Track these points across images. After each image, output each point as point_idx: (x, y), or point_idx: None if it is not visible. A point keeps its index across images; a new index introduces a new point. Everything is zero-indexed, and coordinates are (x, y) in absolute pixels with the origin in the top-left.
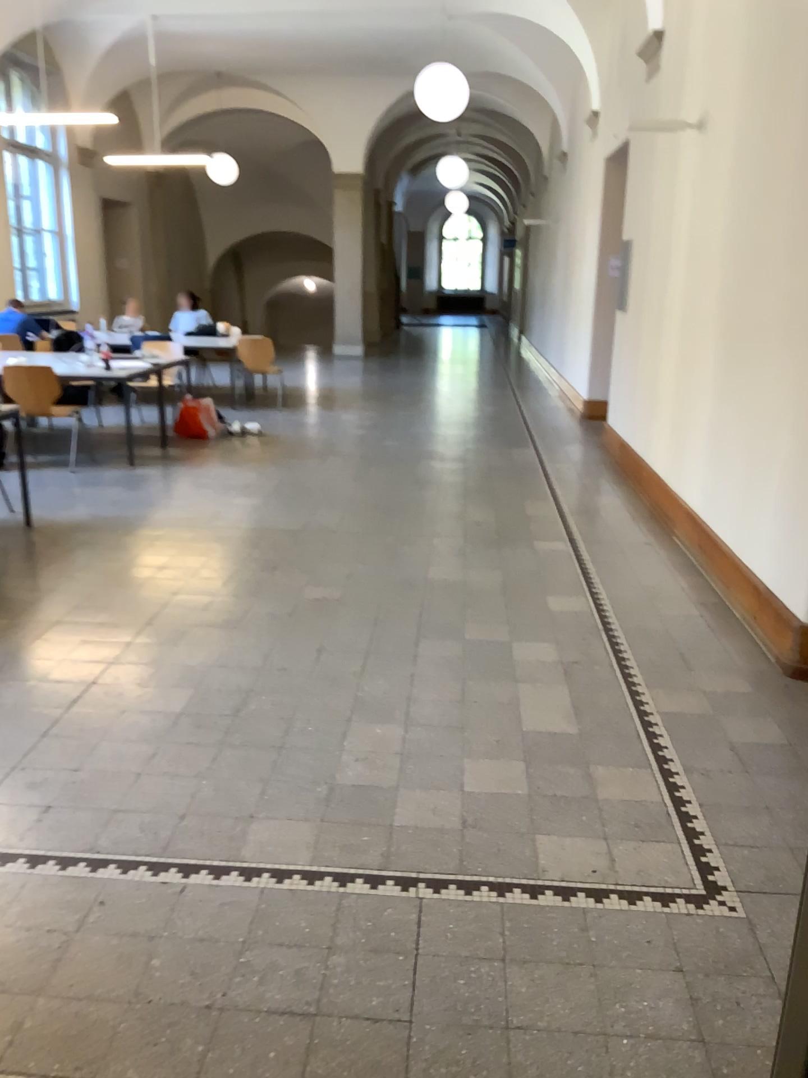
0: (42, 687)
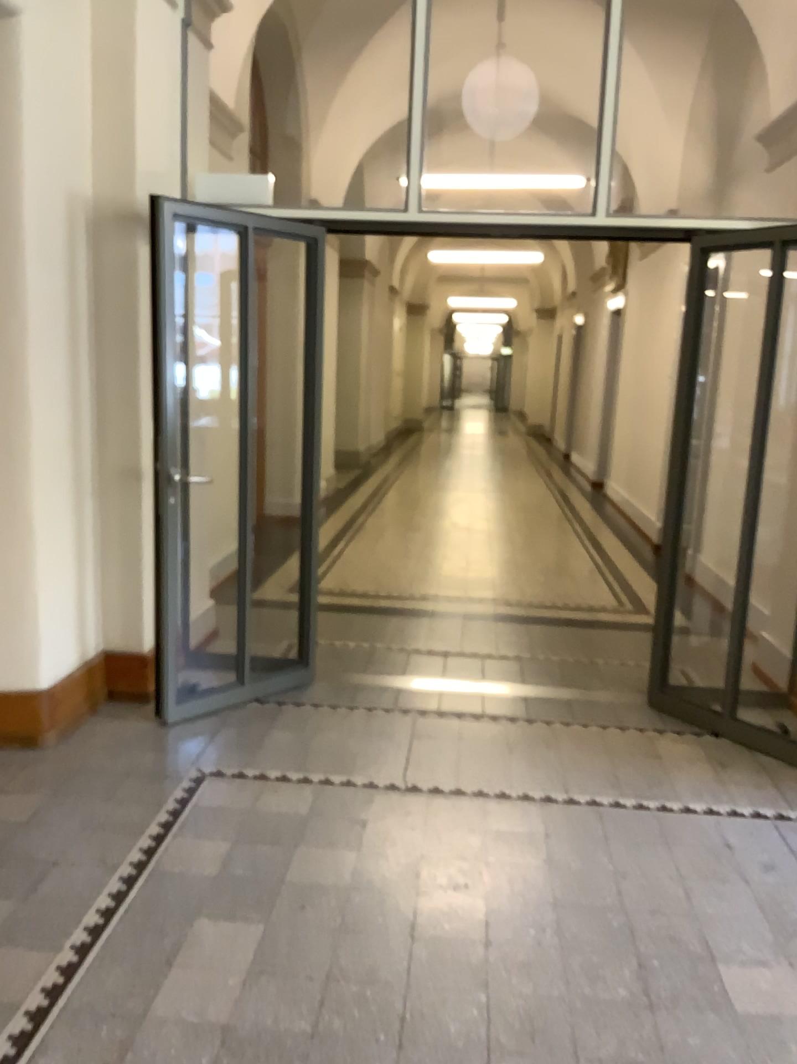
0: None
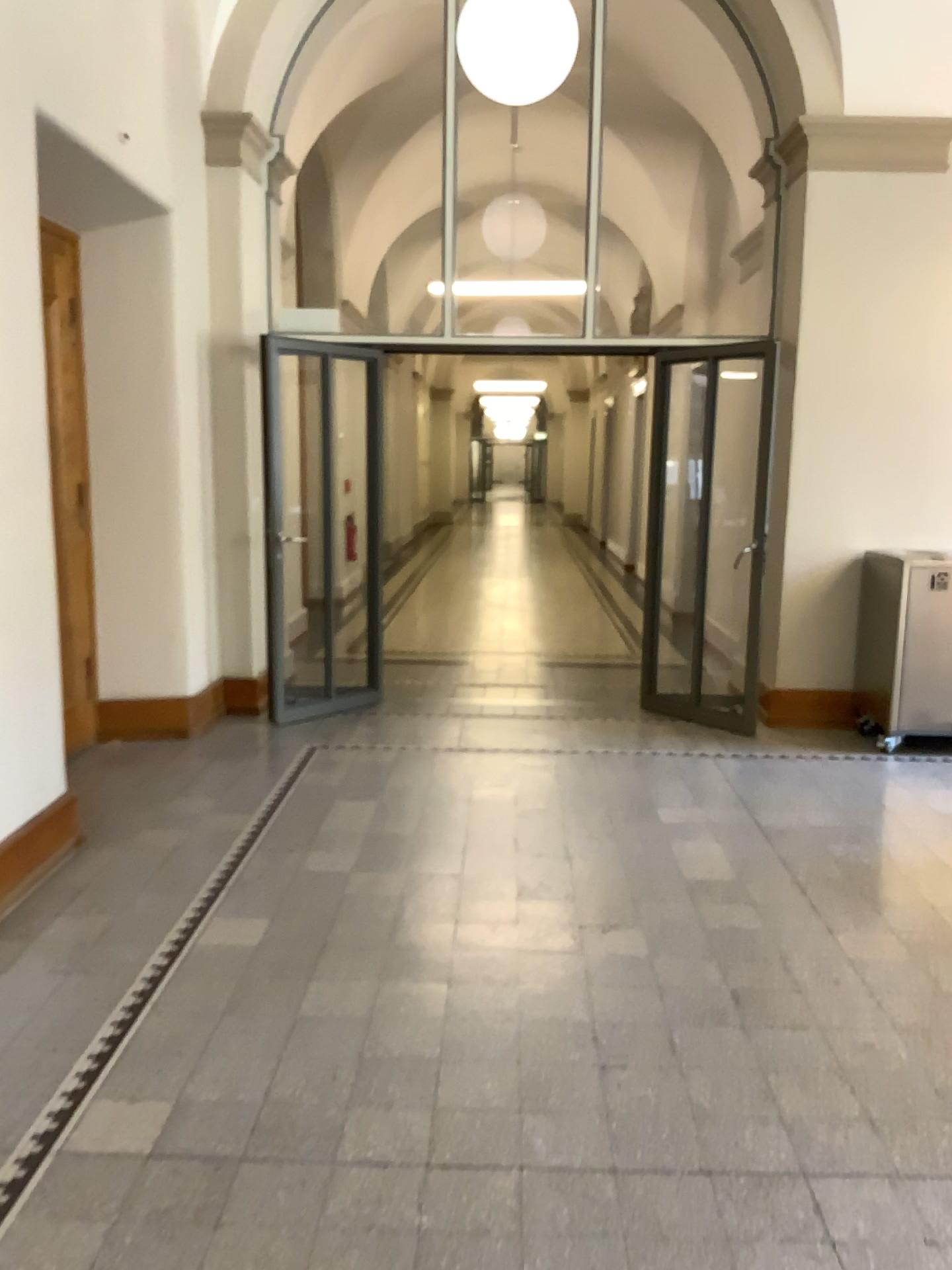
0: (794, 817)
